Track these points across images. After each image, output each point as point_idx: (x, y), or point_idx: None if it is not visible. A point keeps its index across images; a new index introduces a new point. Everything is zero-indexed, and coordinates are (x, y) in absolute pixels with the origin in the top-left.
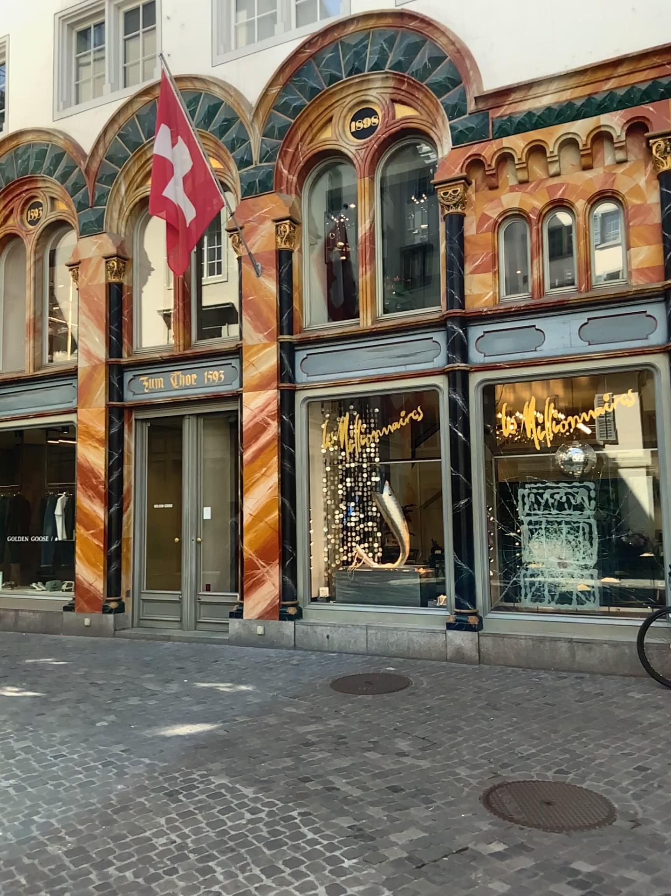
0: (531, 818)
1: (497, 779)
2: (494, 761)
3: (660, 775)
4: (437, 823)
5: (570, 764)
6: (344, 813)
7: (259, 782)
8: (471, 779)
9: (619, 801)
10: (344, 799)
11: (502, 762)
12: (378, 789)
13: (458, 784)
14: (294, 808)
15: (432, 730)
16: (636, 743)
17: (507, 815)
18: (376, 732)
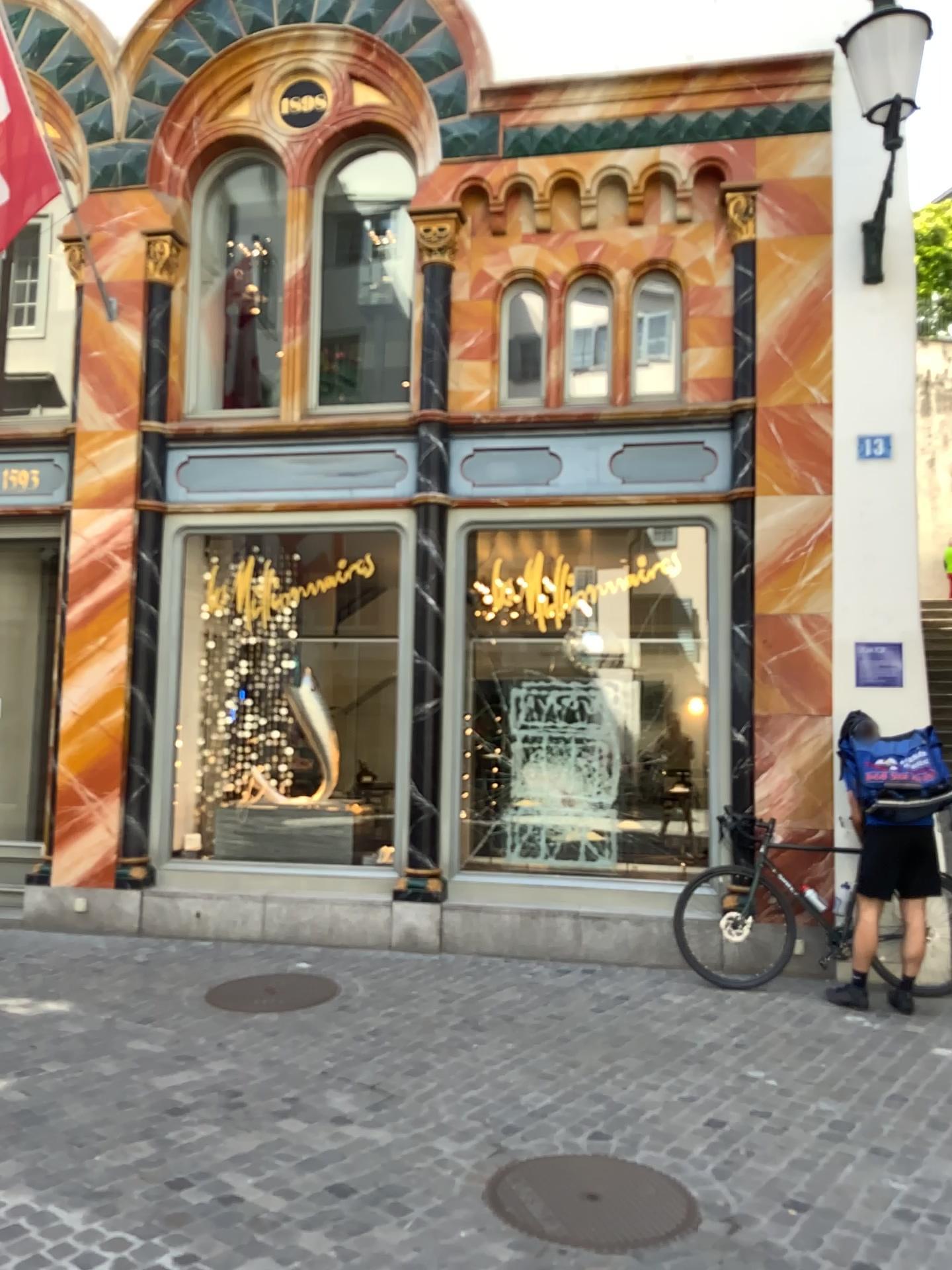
0: (577, 1230)
1: (509, 1160)
2: (496, 1126)
3: (747, 1135)
4: (427, 1258)
5: (613, 1123)
6: (262, 1253)
7: (96, 1198)
8: (467, 1163)
9: (699, 1184)
10: (258, 1223)
11: (510, 1126)
12: (315, 1195)
13: (448, 1174)
14: (167, 1250)
15: (389, 1075)
16: (699, 1082)
17: (538, 1229)
18: (298, 1085)
